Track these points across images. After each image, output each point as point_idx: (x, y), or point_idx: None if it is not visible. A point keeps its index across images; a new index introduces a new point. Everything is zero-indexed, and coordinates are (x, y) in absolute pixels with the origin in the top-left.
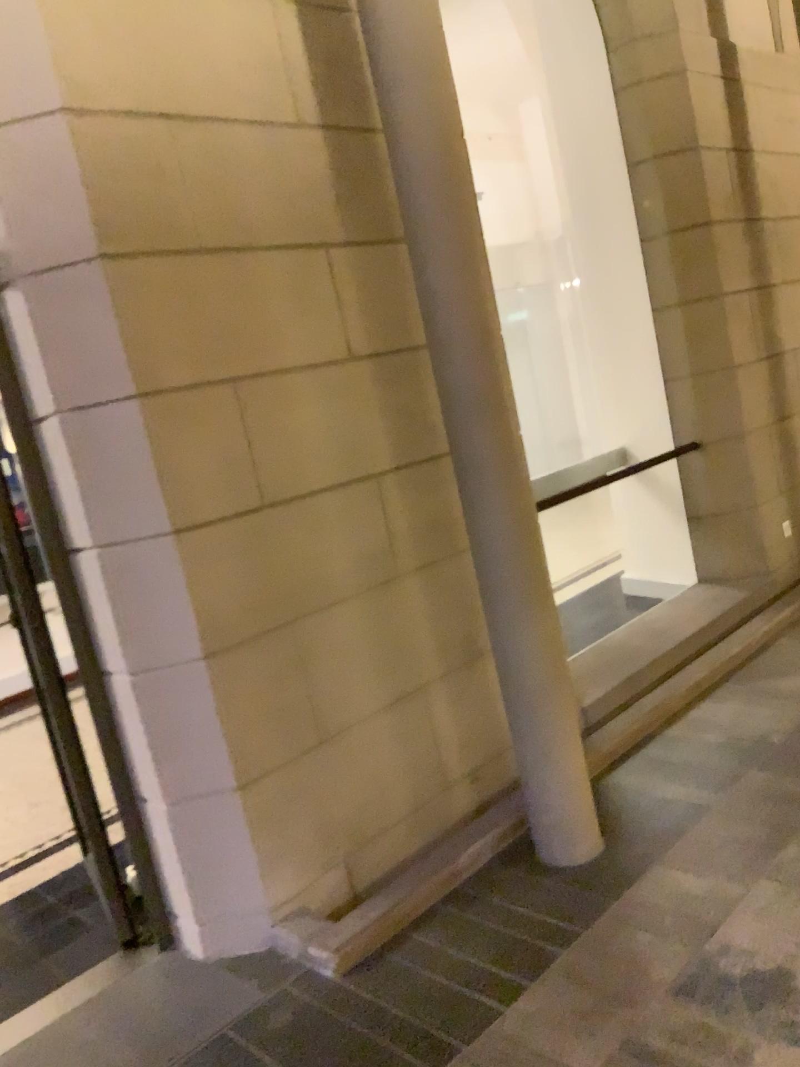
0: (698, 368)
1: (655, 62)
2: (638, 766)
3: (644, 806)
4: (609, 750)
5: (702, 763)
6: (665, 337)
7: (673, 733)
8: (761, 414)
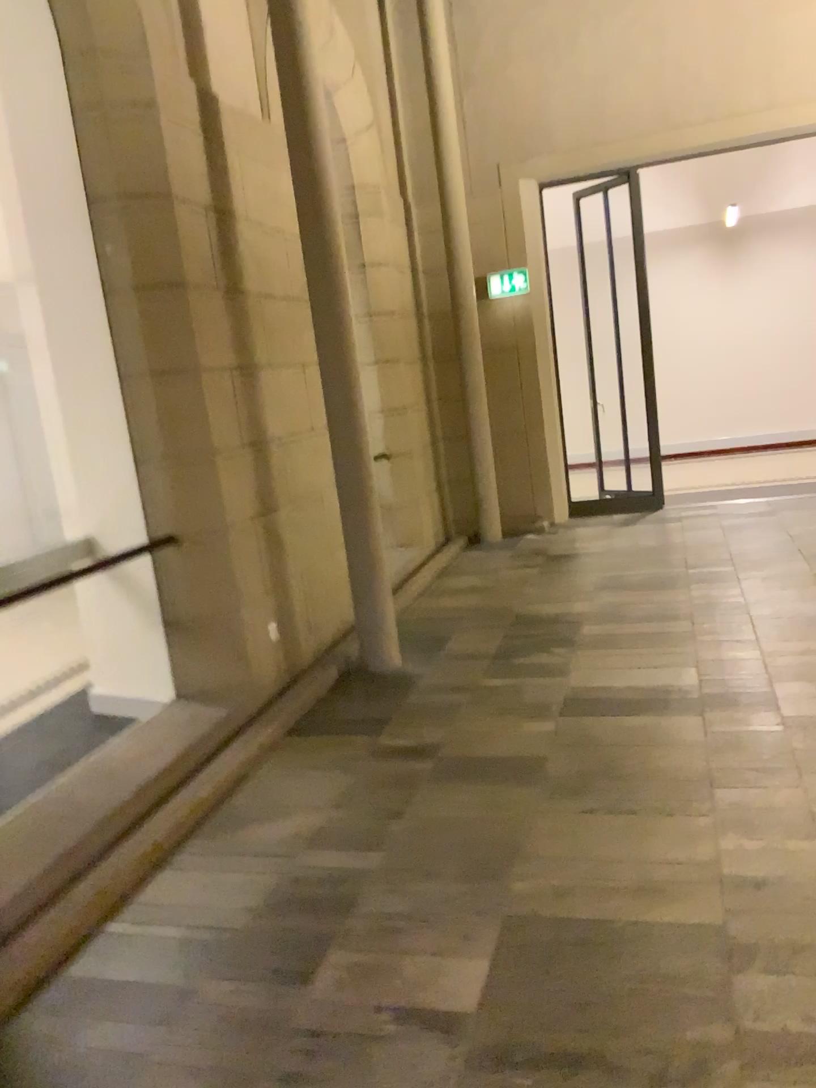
0: (173, 450)
1: (123, 89)
2: (62, 994)
3: (58, 1069)
4: (24, 975)
5: (148, 976)
6: (134, 409)
7: (118, 926)
8: (243, 505)
